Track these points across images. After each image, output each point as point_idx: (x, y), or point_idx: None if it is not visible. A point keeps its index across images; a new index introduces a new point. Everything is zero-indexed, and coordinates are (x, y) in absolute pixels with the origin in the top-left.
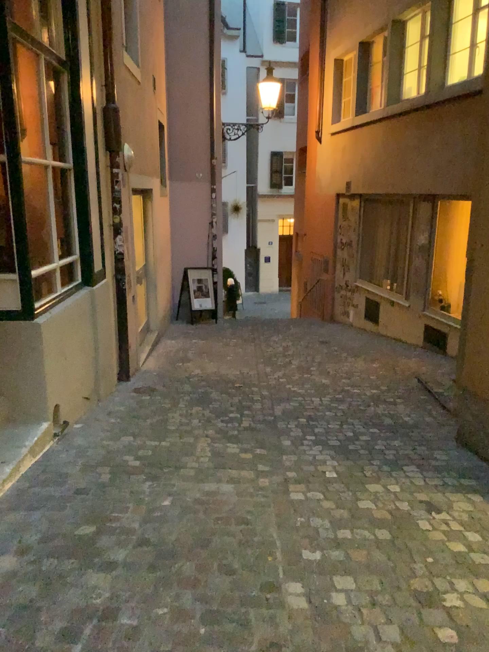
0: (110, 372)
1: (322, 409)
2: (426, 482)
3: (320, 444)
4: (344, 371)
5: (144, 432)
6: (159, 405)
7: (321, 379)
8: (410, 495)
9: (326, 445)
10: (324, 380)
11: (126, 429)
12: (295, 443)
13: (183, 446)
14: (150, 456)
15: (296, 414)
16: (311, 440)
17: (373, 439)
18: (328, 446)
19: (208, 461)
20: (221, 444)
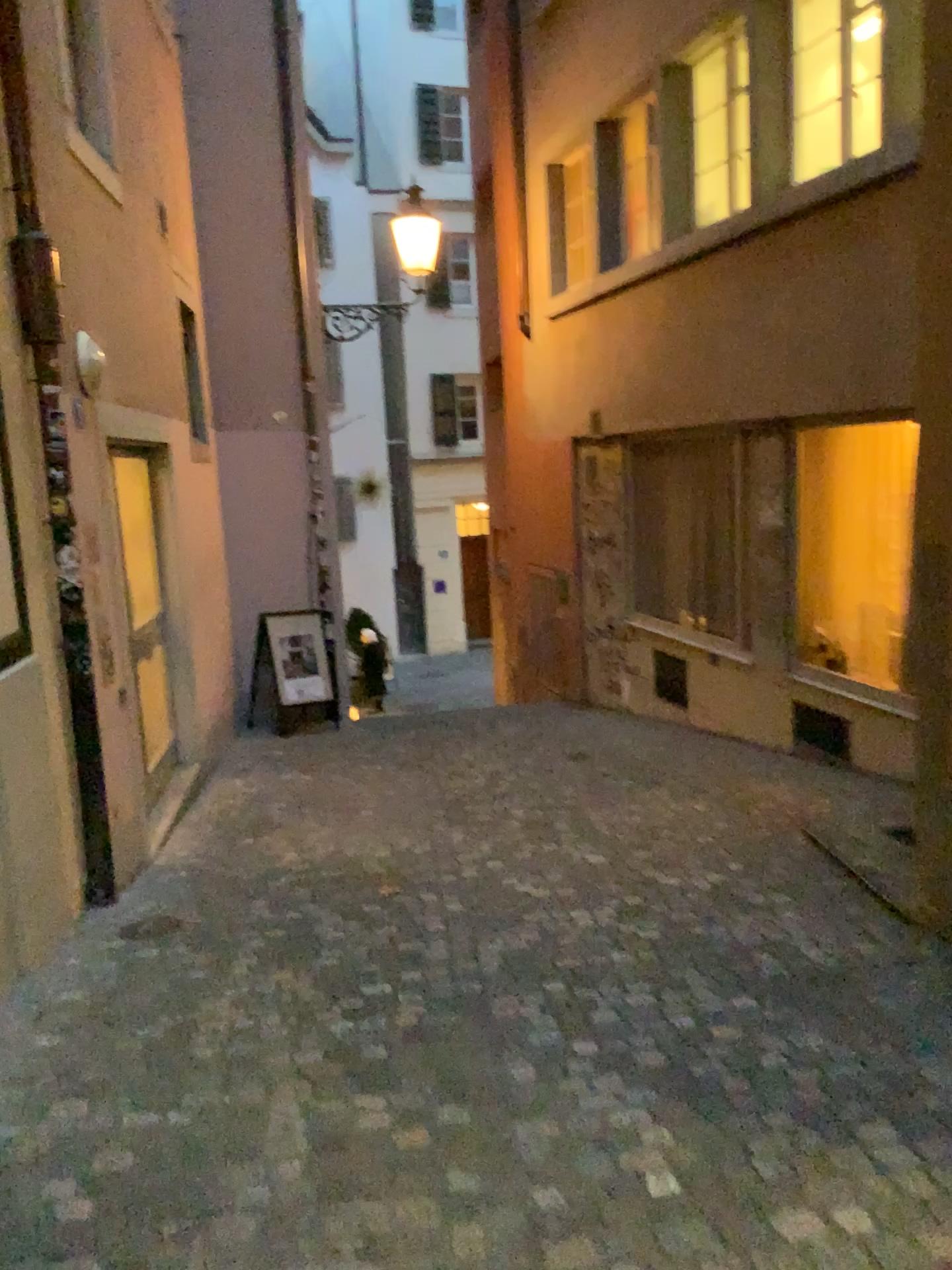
0: (56, 895)
1: (600, 948)
2: (942, 1190)
3: (614, 1070)
4: (637, 832)
5: (126, 1075)
6: (179, 979)
7: (586, 858)
8: (912, 1251)
9: (630, 1070)
10: (593, 861)
11: (76, 1074)
12: (546, 1075)
13: (232, 1120)
14: (129, 1175)
15: (538, 971)
16: (586, 1059)
17: (752, 1038)
18: (639, 1076)
19: (301, 1174)
20: (339, 1098)
